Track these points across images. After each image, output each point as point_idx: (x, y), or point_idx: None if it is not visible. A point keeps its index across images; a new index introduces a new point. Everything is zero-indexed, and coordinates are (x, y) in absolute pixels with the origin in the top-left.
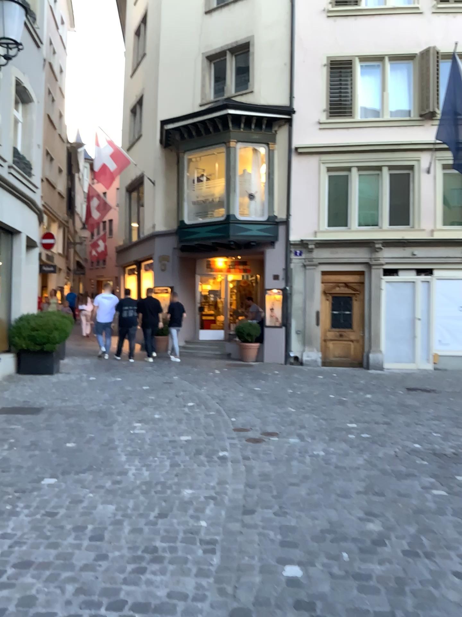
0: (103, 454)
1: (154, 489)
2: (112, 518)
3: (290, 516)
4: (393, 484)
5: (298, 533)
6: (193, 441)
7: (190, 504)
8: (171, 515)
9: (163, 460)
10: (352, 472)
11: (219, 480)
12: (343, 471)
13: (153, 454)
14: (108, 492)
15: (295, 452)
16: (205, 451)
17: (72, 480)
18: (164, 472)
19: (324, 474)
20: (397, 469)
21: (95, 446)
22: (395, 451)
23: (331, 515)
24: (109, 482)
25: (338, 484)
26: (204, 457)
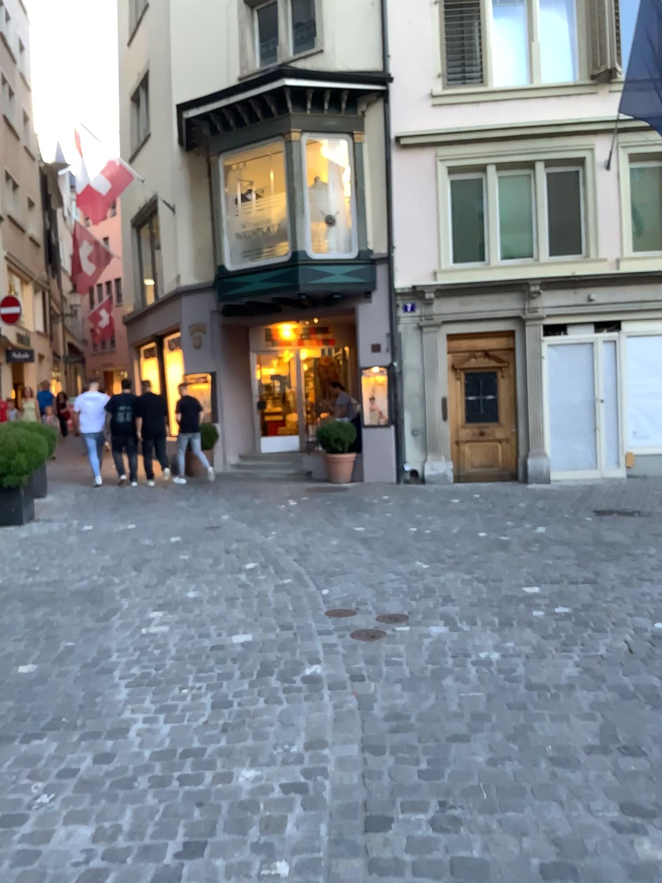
0: (87, 684)
1: (179, 771)
2: (81, 870)
3: (467, 827)
4: (651, 722)
5: (493, 882)
6: (257, 643)
7: (253, 807)
8: (211, 848)
9: (199, 693)
10: (561, 696)
11: (309, 733)
12: (543, 693)
13: (182, 679)
14: (82, 787)
15: (444, 653)
16: (278, 662)
17: (12, 760)
18: (201, 720)
19: (511, 705)
20: (643, 682)
21: (73, 669)
22: (625, 639)
23: (553, 820)
24: (89, 758)
25: (543, 729)
26: (278, 677)
